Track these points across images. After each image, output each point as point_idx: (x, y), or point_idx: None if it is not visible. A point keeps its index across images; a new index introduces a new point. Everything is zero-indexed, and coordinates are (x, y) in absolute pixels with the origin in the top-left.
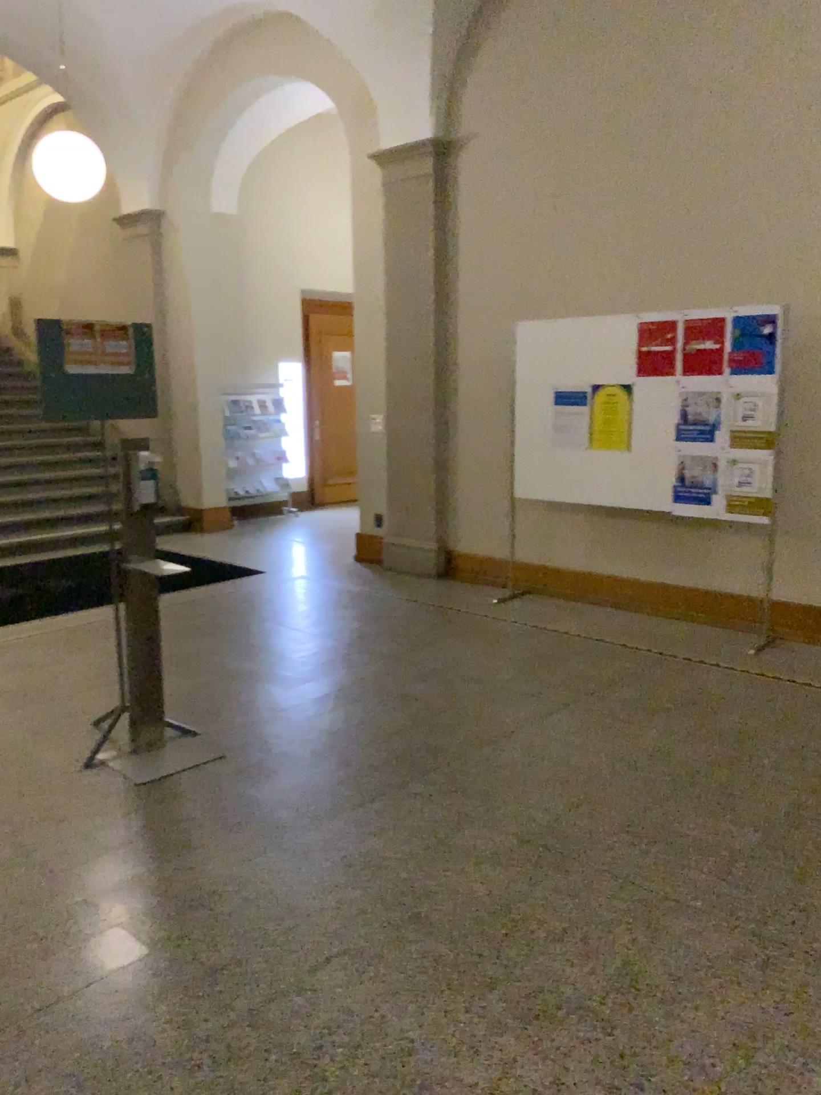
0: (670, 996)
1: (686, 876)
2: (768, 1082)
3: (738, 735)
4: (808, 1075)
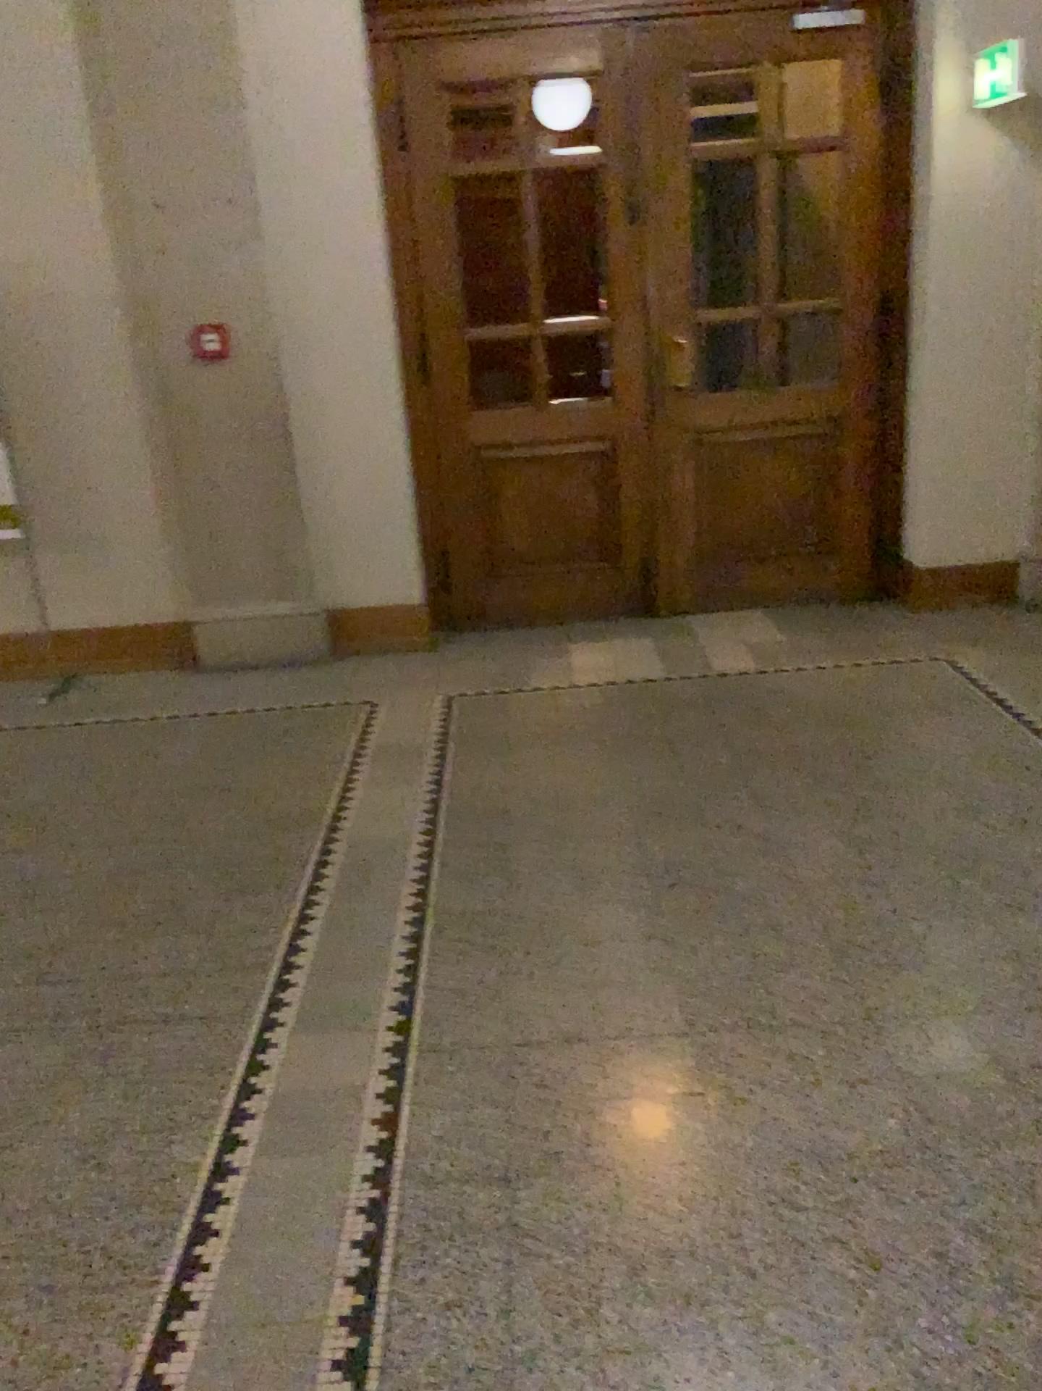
0: (2, 1144)
1: (2, 997)
2: (130, 1175)
3: (41, 806)
4: (171, 1144)
